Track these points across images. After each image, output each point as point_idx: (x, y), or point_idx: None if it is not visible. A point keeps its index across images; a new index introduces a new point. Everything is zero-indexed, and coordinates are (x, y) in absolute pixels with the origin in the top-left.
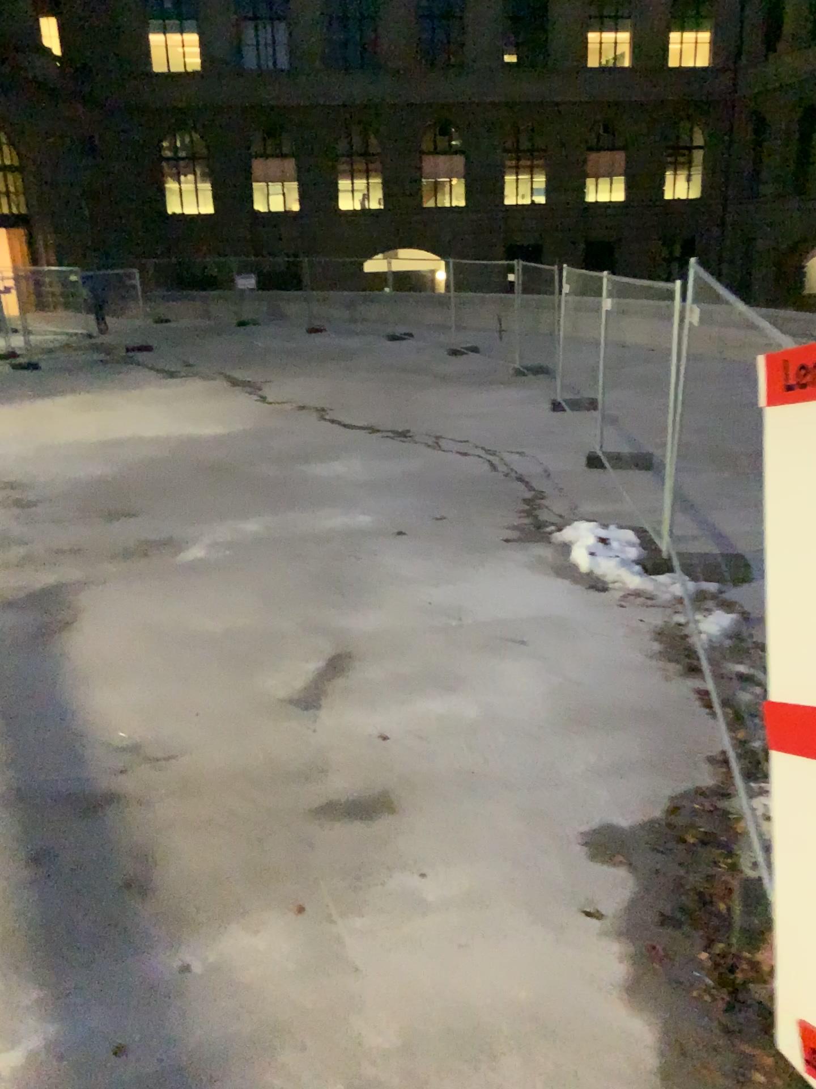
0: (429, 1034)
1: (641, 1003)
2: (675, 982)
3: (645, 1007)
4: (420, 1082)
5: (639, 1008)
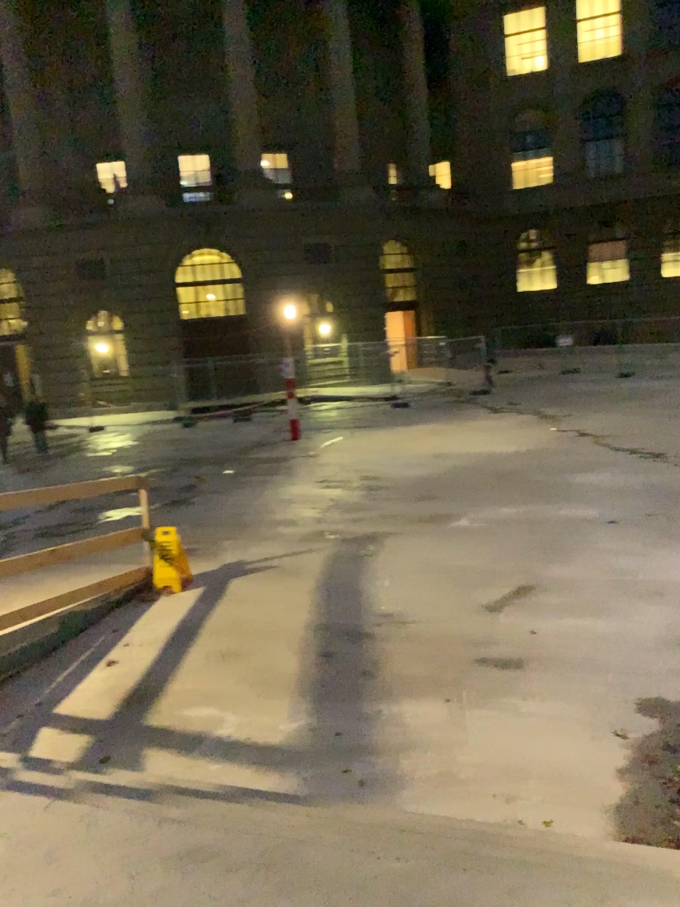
0: (492, 766)
1: (626, 782)
2: (656, 779)
3: (628, 785)
4: (477, 782)
5: (623, 783)
